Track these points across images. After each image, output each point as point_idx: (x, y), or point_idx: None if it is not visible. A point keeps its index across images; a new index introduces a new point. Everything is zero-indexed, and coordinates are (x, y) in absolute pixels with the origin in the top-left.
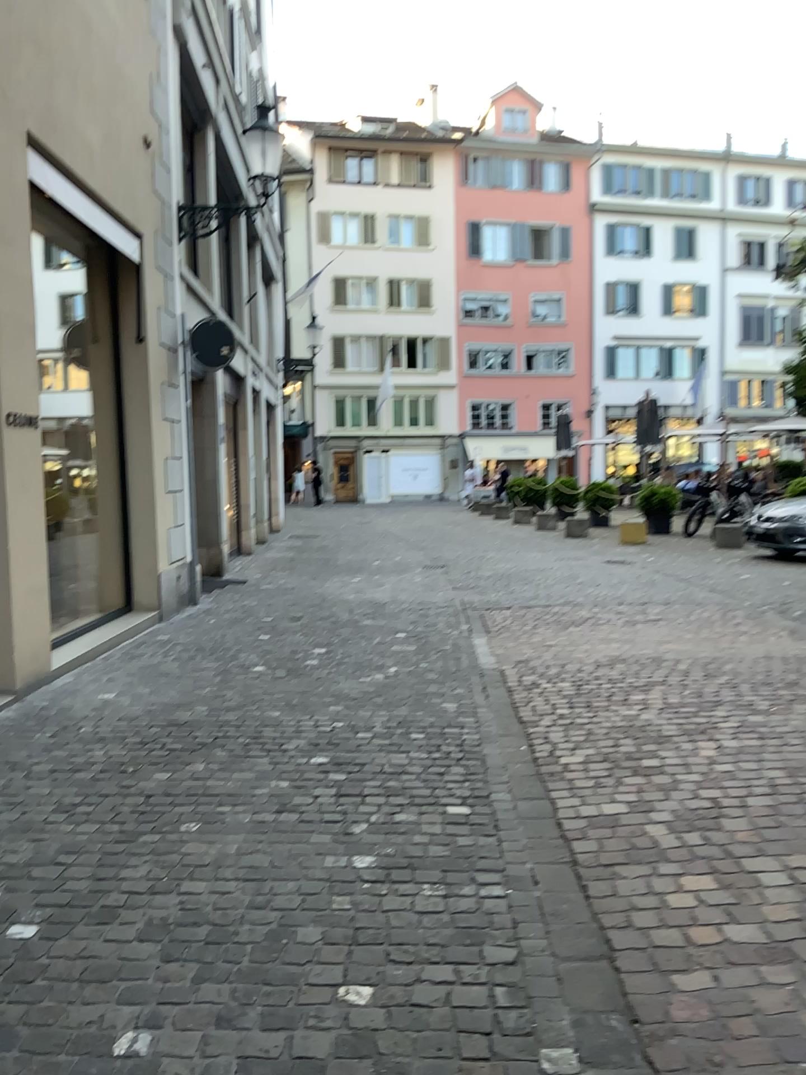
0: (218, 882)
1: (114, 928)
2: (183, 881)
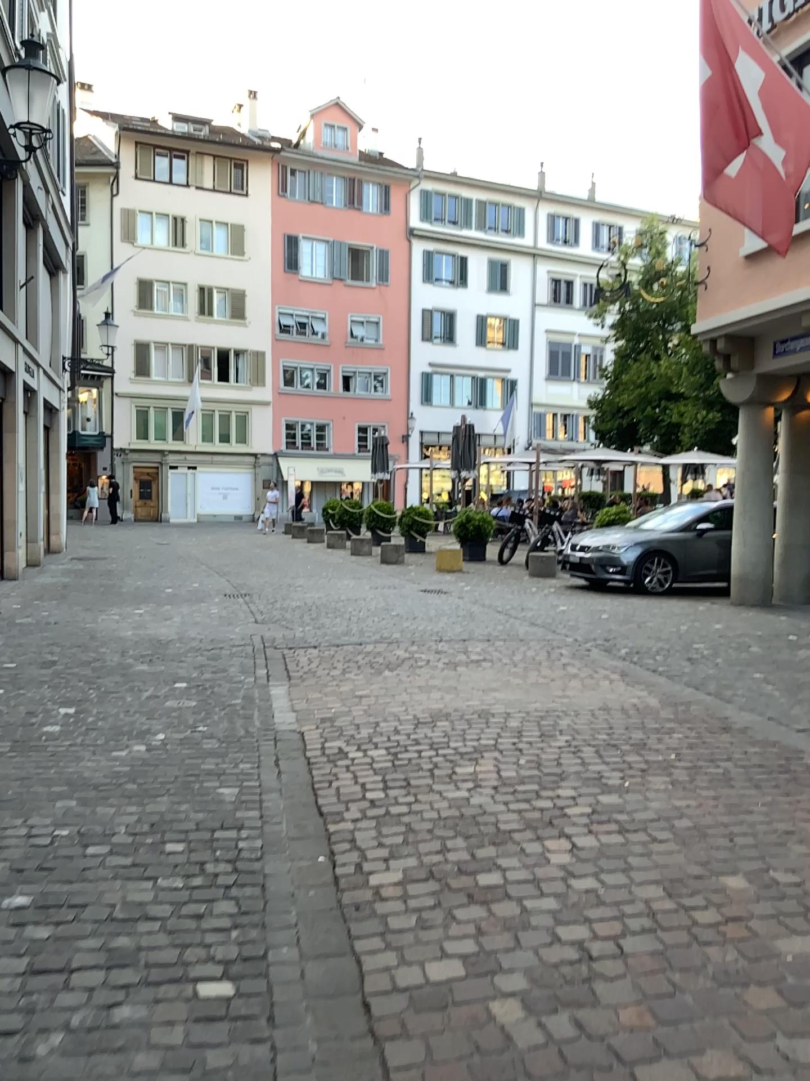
0: None
1: None
2: None
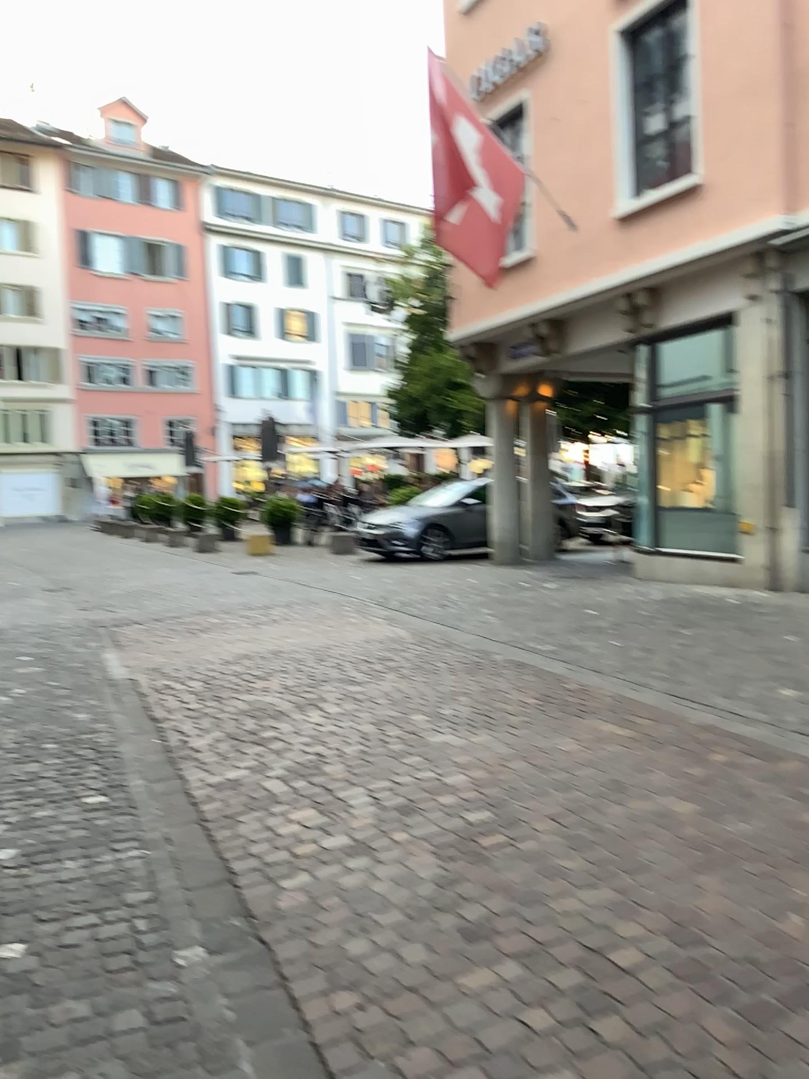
0: None
1: None
2: None
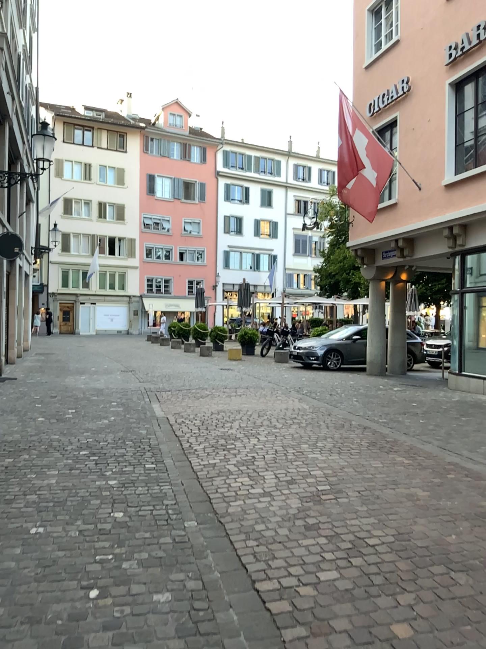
0: (55, 488)
1: (16, 502)
2: (39, 489)
